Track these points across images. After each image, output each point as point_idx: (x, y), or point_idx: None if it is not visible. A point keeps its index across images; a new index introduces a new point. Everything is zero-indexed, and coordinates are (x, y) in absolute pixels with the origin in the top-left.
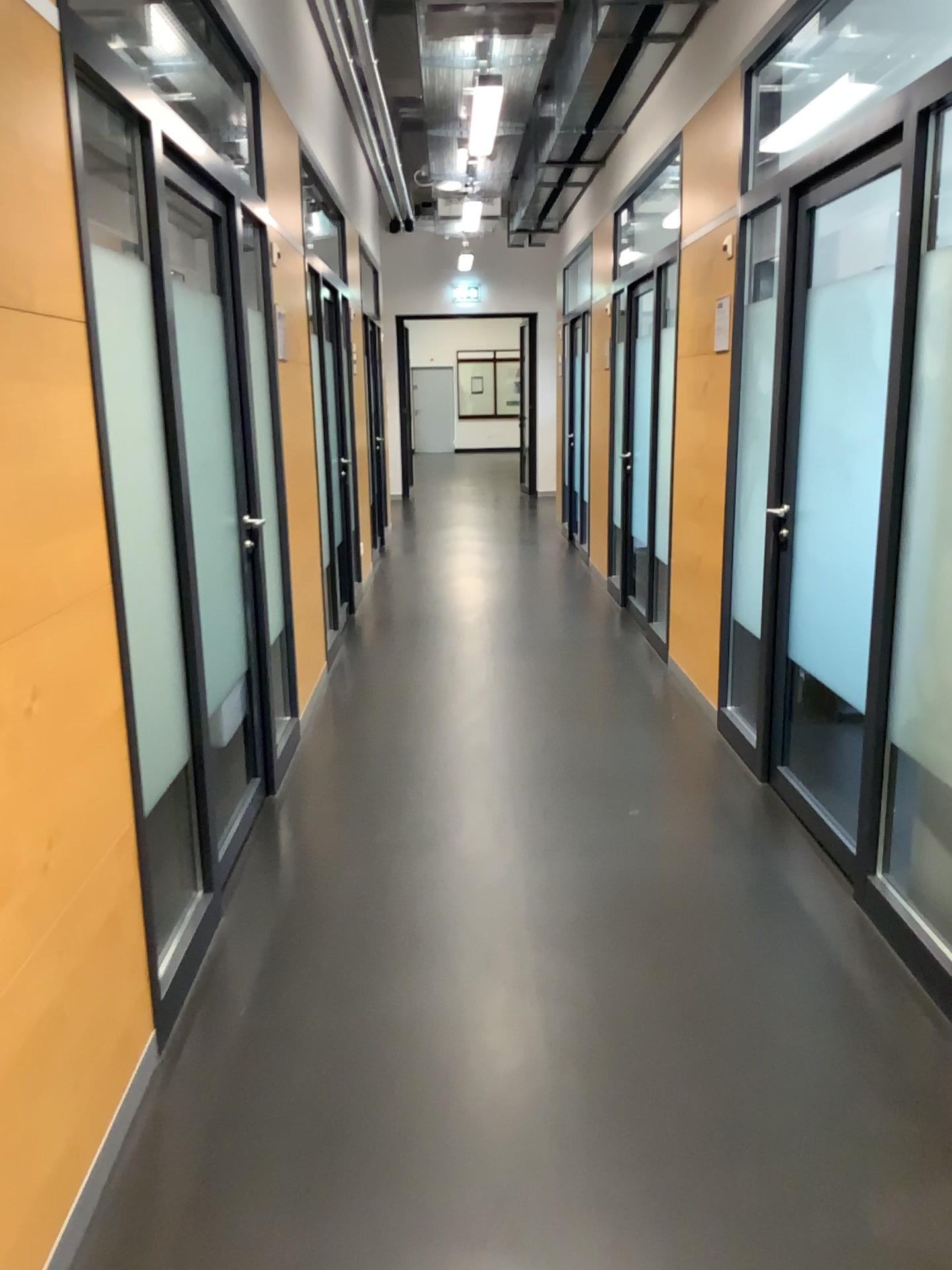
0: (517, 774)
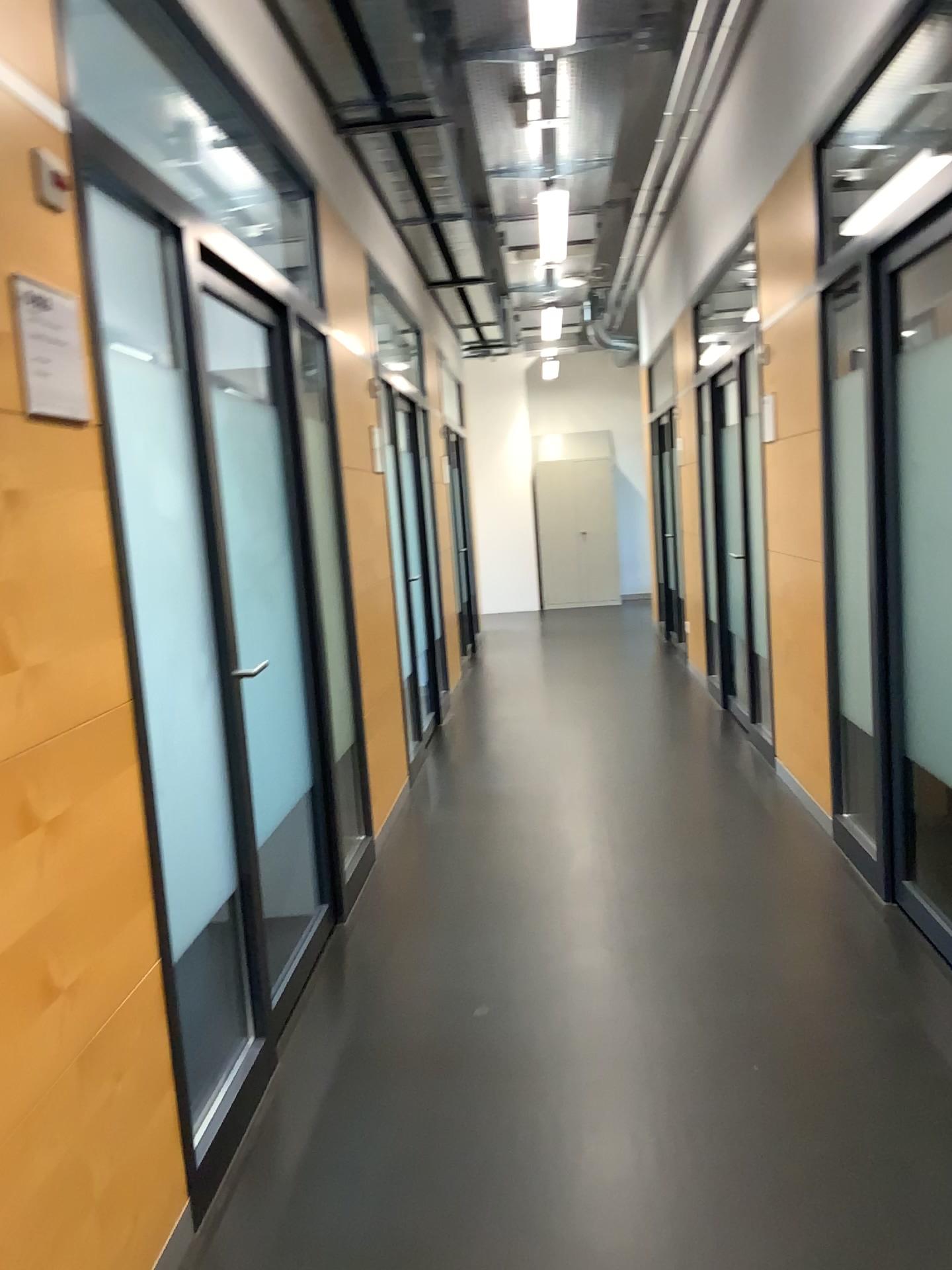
0: (634, 1080)
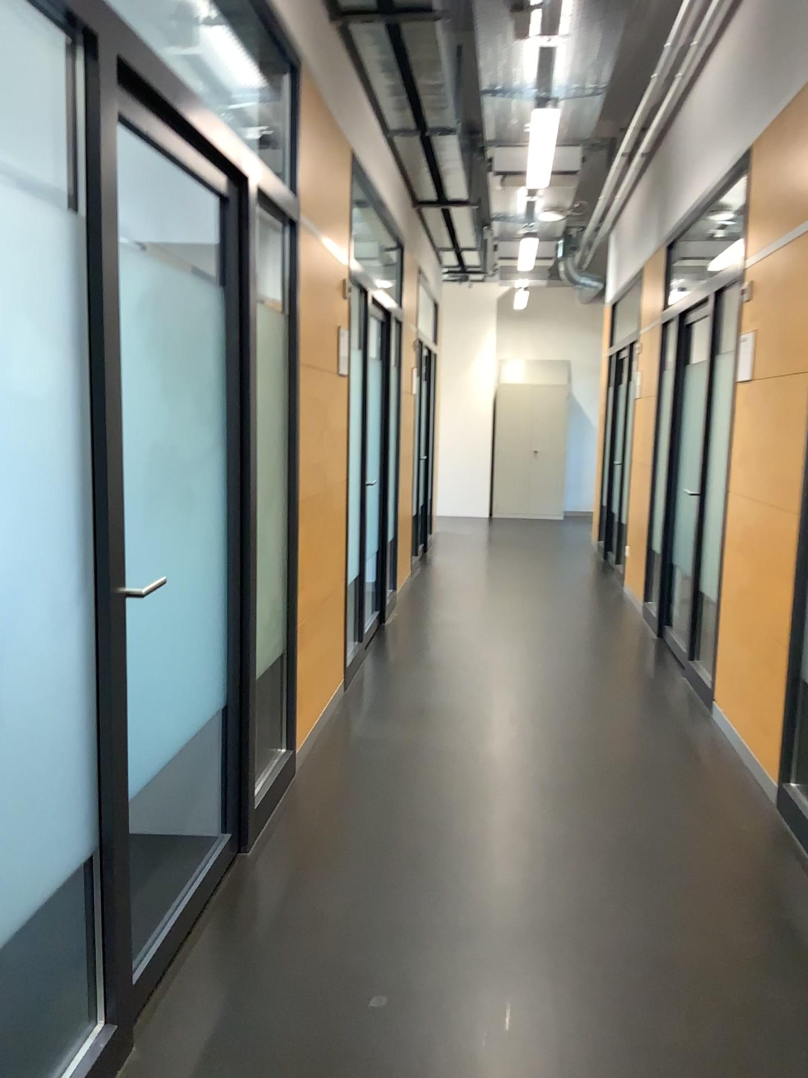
0: None
